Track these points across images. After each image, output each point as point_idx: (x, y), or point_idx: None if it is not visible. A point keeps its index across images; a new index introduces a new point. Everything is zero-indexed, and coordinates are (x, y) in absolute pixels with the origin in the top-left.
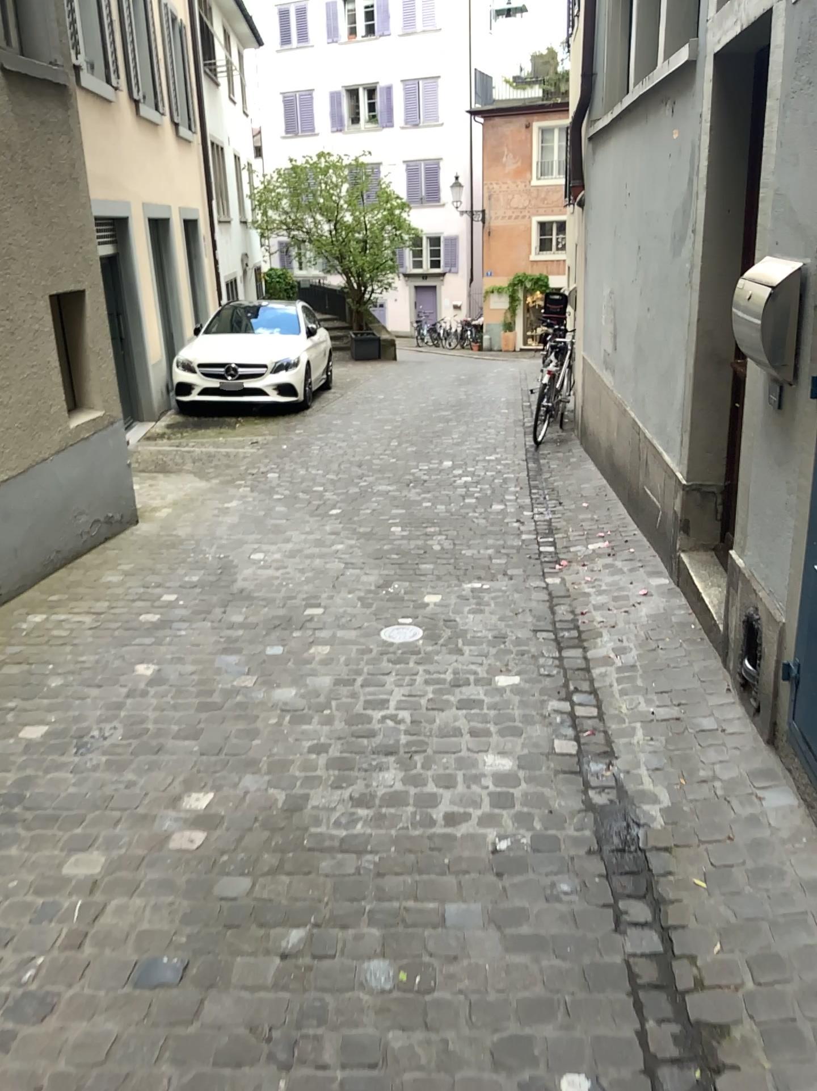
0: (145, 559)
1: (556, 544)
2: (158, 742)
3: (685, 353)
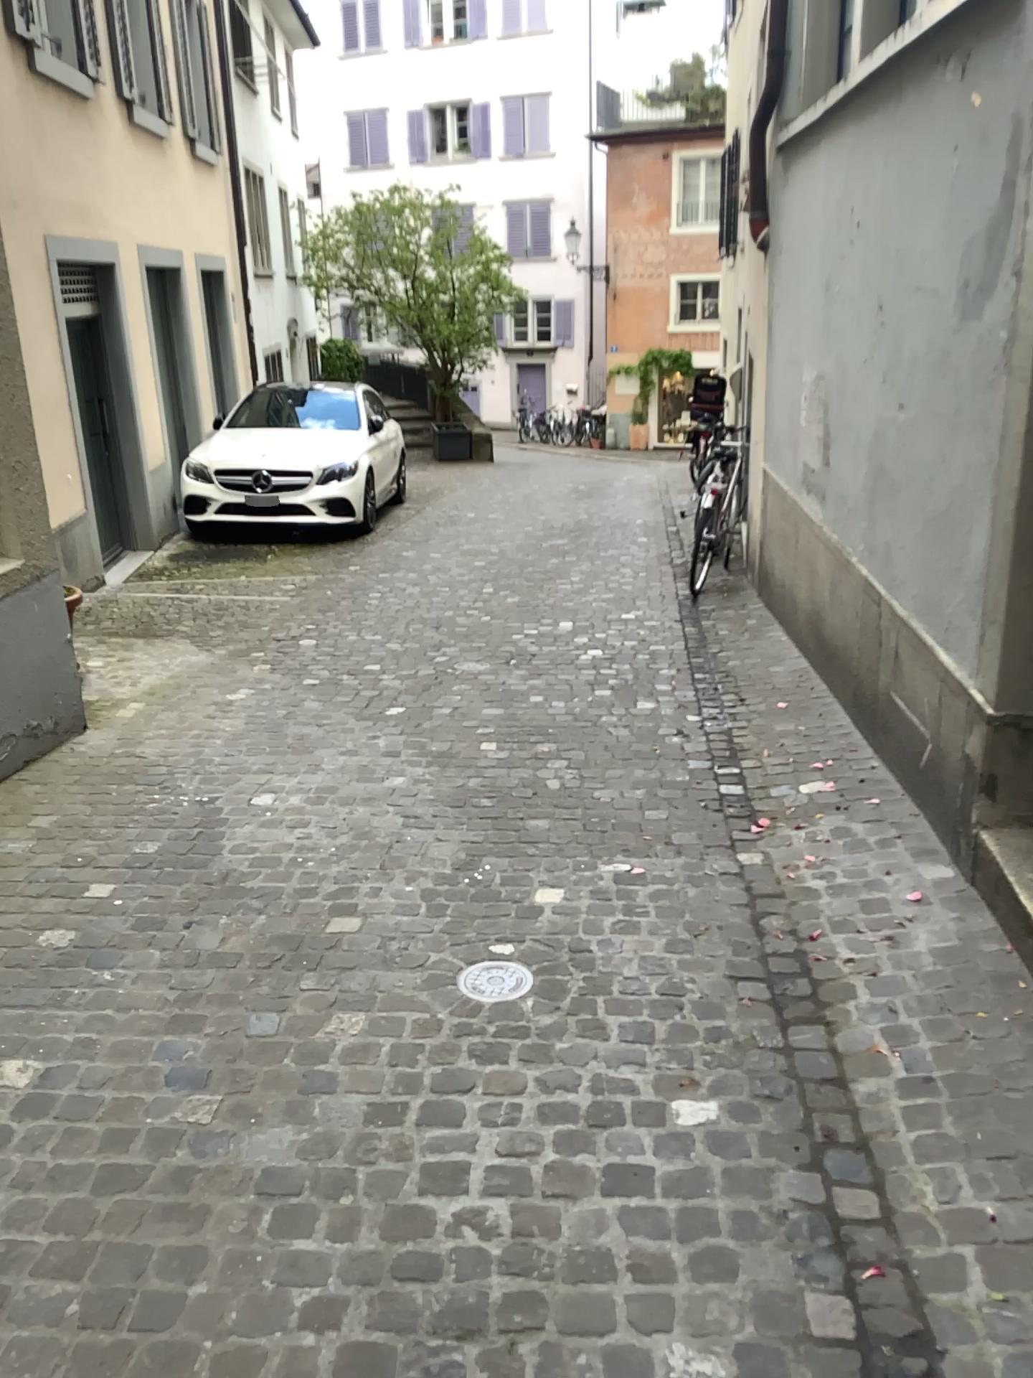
0: (81, 808)
1: (747, 782)
2: (1, 1288)
3: (993, 487)
